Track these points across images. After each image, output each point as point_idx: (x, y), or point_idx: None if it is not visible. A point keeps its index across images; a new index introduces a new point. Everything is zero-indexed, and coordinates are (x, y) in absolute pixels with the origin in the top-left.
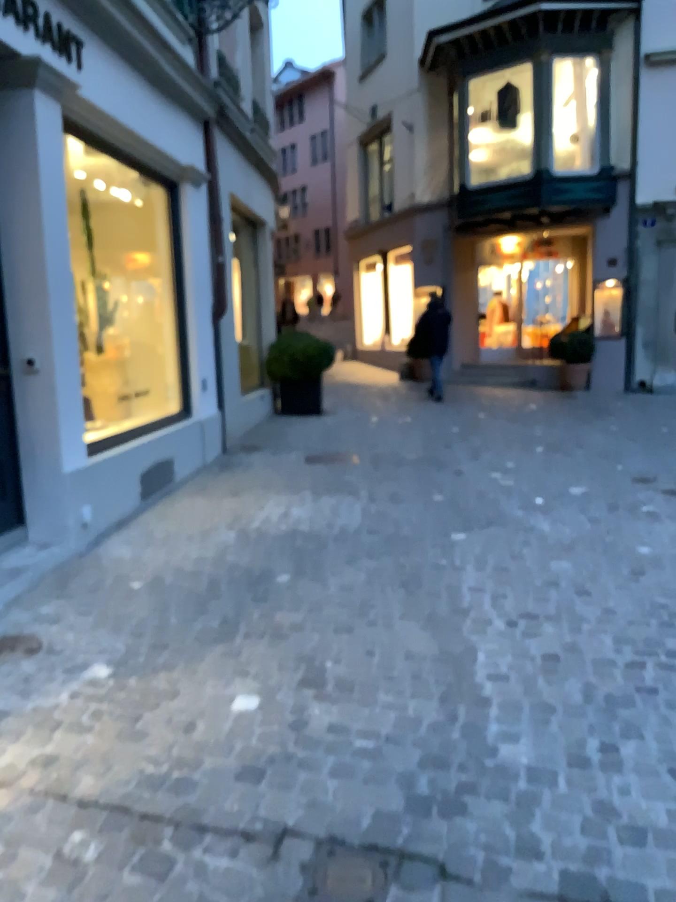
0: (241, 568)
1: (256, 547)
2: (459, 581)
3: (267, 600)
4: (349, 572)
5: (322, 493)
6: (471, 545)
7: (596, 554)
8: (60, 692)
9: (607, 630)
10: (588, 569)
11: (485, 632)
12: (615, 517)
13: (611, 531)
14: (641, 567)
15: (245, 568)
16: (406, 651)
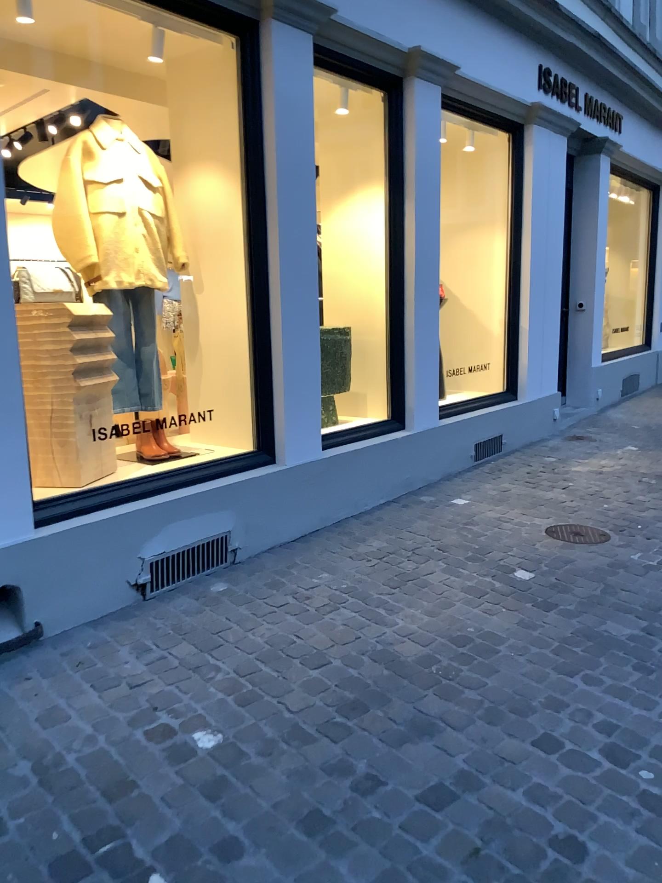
0: None
1: None
2: None
3: None
4: None
5: None
6: None
7: None
8: (617, 449)
9: None
10: None
11: None
12: None
13: None
14: None
15: None
16: None
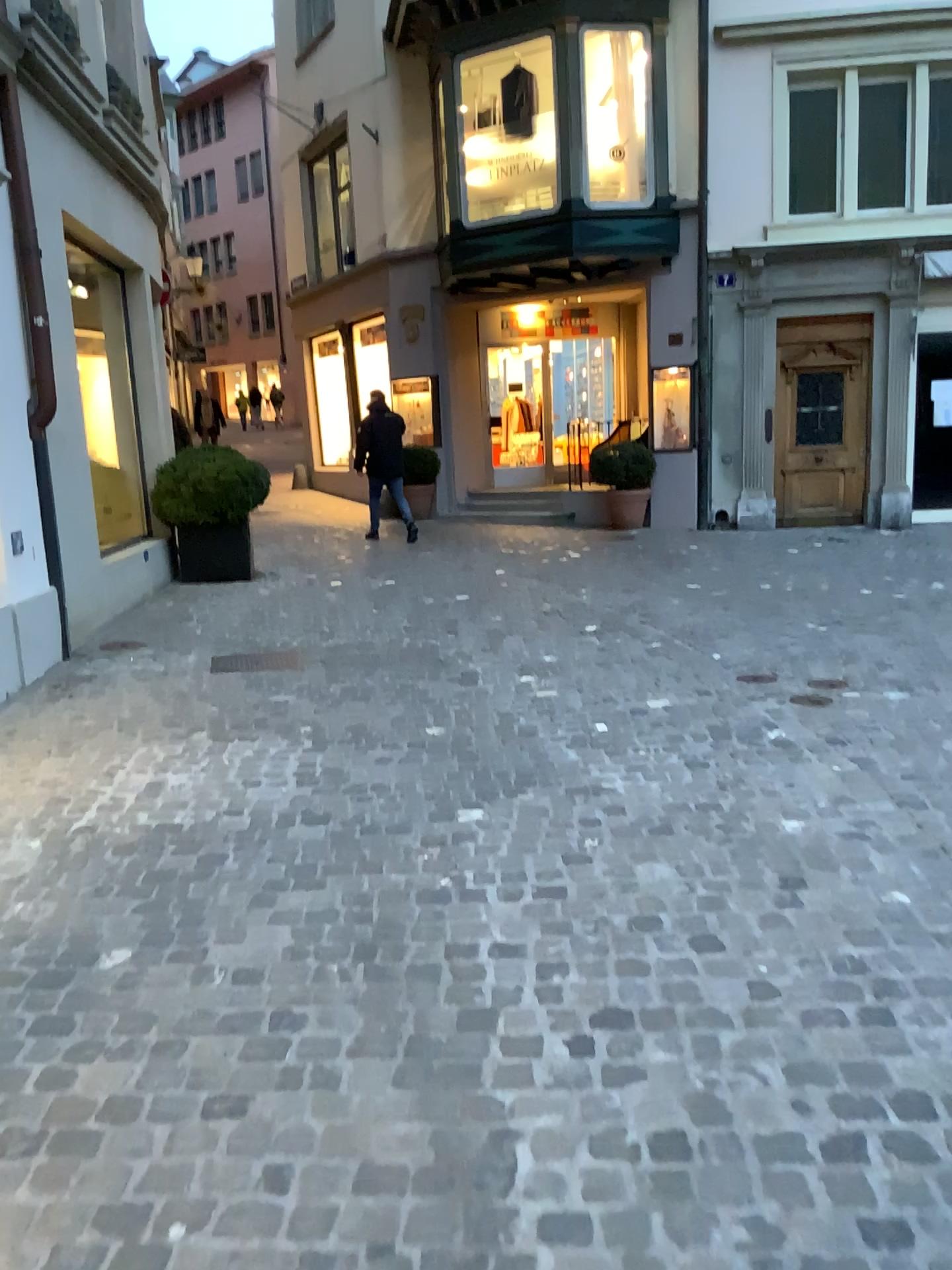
0: (27, 942)
1: (74, 880)
2: (469, 938)
3: (62, 1033)
4: (254, 931)
5: (224, 740)
6: (490, 844)
7: (716, 846)
8: None
9: (771, 1051)
10: (706, 885)
11: (527, 1086)
12: (732, 759)
13: (731, 791)
14: (798, 870)
15: (35, 941)
16: (357, 1169)
